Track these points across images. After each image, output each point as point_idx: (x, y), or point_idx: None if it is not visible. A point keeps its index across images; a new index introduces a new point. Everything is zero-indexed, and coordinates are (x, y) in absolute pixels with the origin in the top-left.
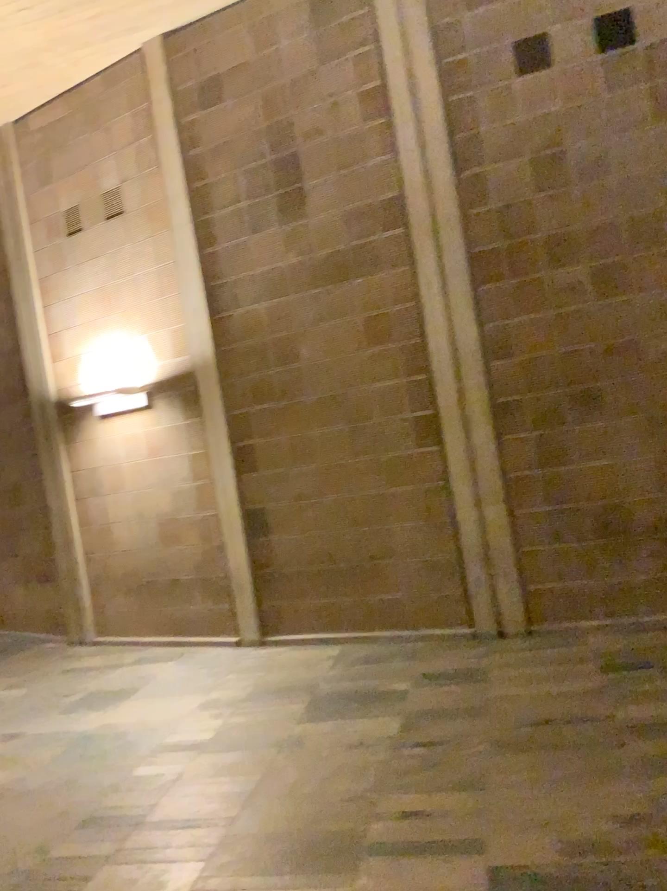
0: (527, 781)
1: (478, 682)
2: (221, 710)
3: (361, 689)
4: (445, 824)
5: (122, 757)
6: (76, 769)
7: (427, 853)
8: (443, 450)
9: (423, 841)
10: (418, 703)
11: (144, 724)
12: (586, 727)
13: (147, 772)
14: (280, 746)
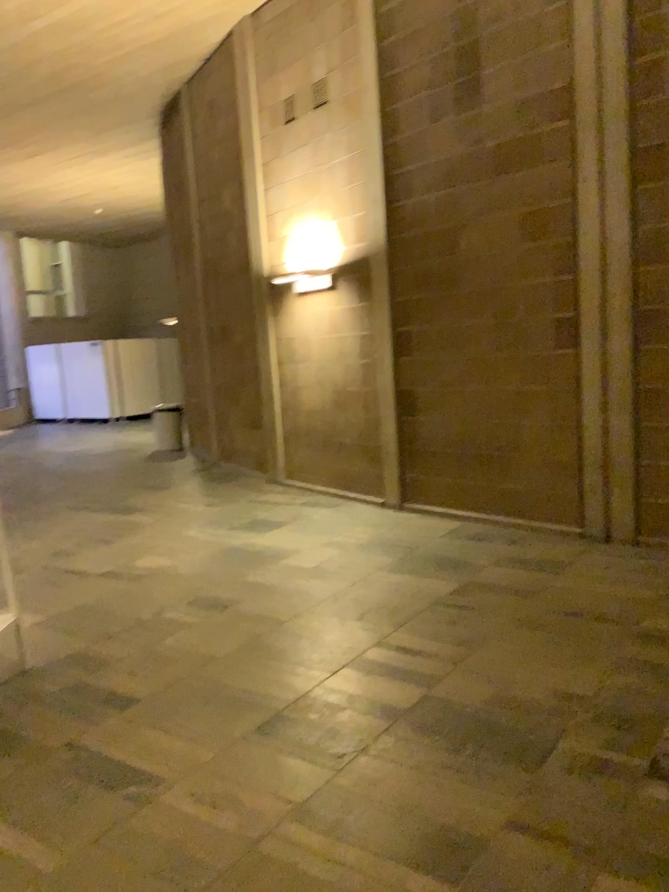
0: (510, 655)
1: (547, 576)
2: (330, 553)
3: (447, 560)
4: (421, 667)
5: (243, 569)
6: (210, 570)
7: (389, 679)
8: (576, 356)
9: (395, 672)
10: (482, 580)
11: (272, 551)
12: (604, 629)
13: (250, 583)
14: (352, 588)
